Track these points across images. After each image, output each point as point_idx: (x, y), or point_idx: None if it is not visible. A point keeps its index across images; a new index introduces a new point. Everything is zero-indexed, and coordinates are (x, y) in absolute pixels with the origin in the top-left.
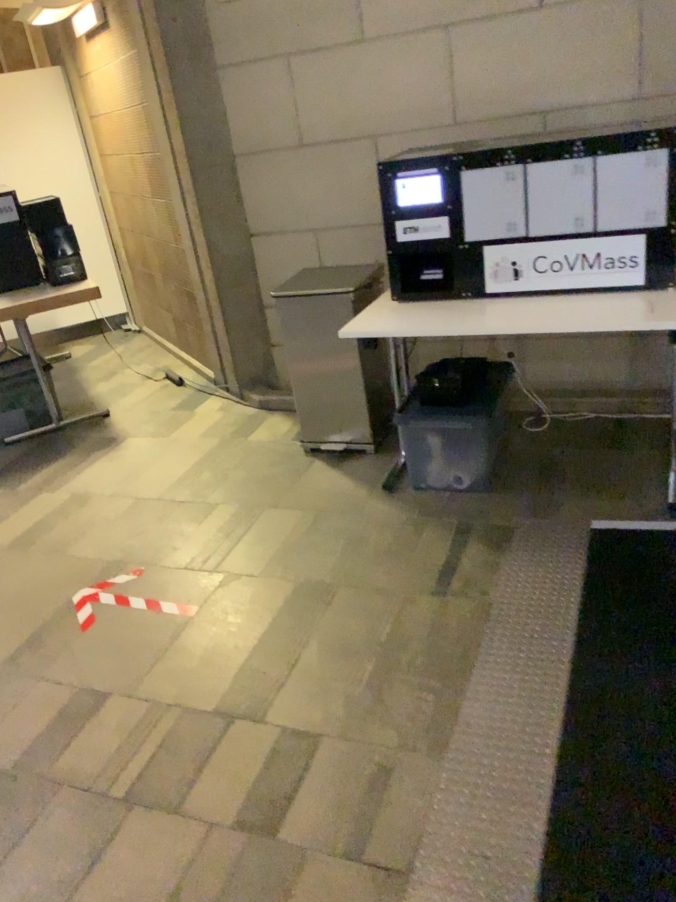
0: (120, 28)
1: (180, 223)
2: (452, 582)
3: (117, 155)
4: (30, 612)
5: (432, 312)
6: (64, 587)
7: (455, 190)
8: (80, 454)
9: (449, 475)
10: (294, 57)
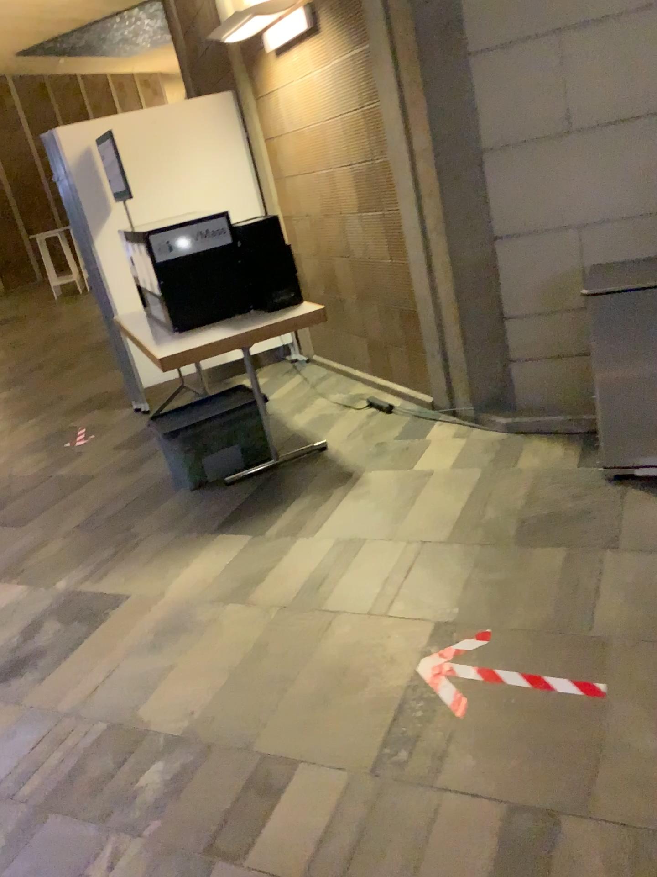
0: (336, 31)
1: (408, 234)
2: None
3: (303, 175)
4: (367, 696)
5: None
6: (394, 661)
7: None
8: (314, 495)
9: None
10: (562, 33)
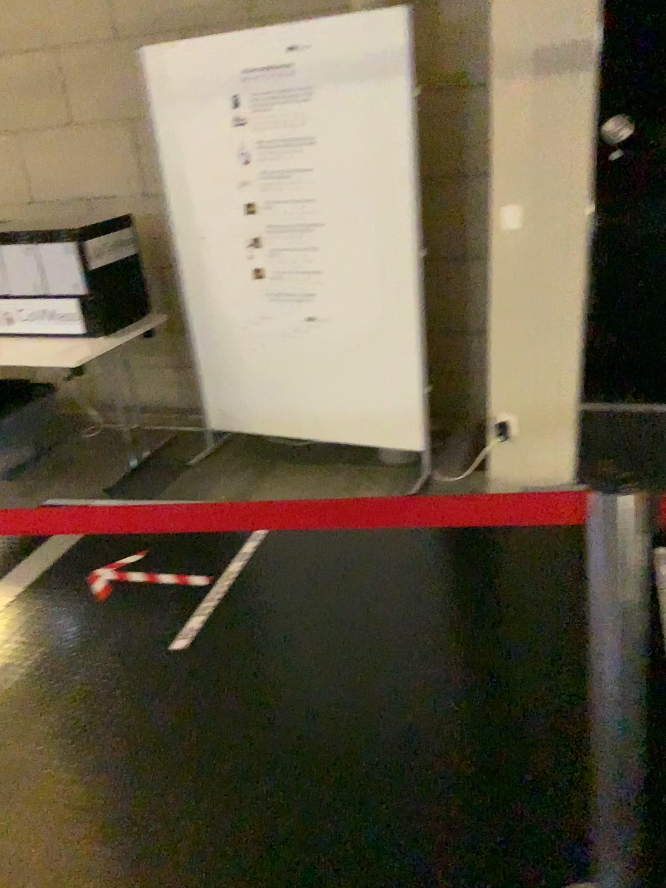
0: None
1: None
2: None
3: None
4: None
5: None
6: None
7: None
8: None
9: None
10: None
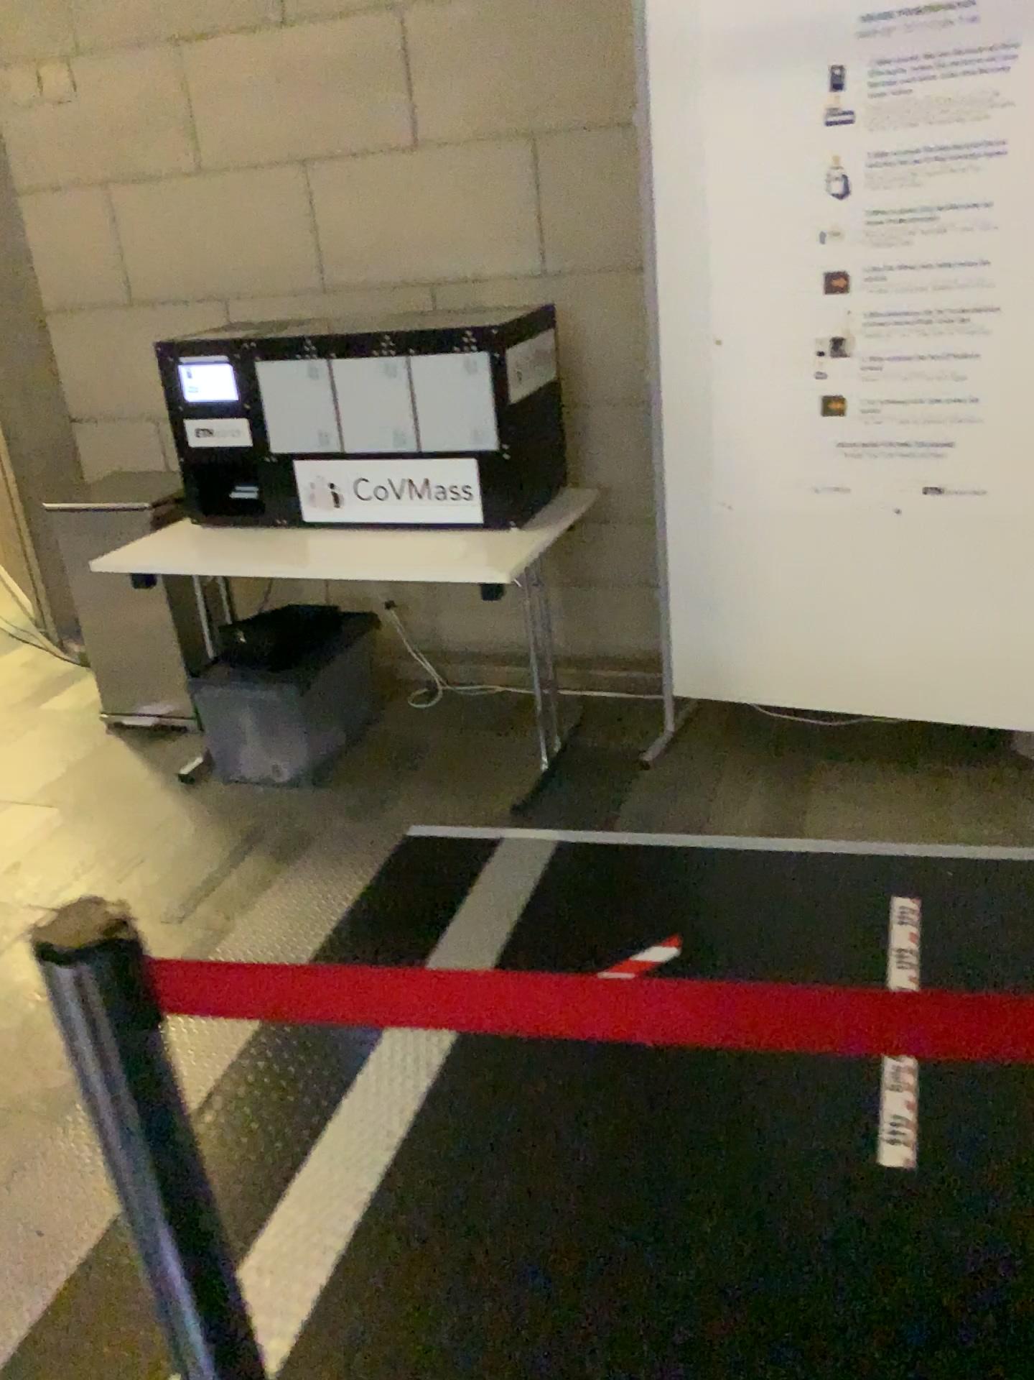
0: None
1: None
2: (200, 905)
3: None
4: None
5: (229, 544)
6: None
7: (255, 385)
8: None
9: (259, 765)
10: (115, 186)
